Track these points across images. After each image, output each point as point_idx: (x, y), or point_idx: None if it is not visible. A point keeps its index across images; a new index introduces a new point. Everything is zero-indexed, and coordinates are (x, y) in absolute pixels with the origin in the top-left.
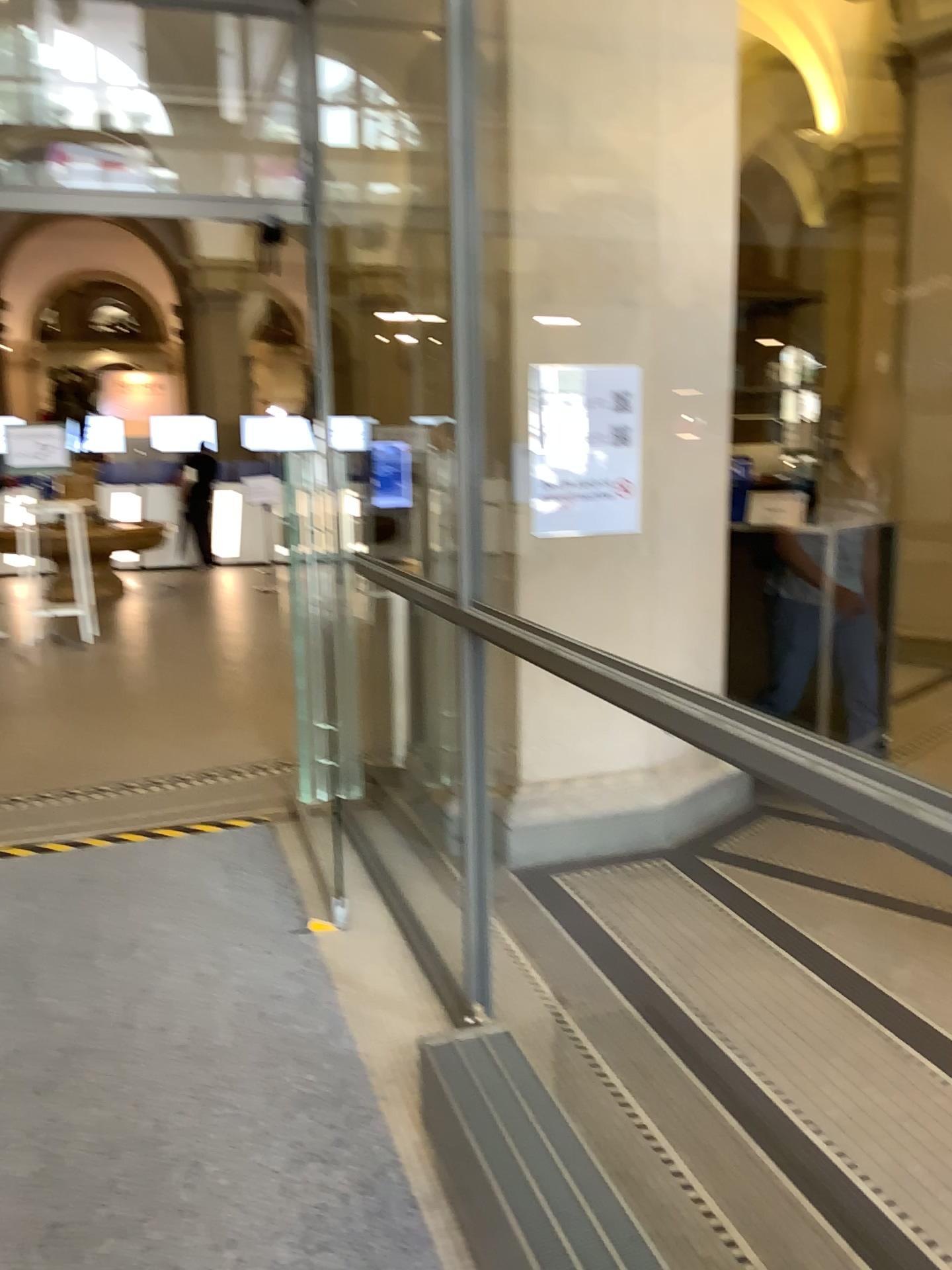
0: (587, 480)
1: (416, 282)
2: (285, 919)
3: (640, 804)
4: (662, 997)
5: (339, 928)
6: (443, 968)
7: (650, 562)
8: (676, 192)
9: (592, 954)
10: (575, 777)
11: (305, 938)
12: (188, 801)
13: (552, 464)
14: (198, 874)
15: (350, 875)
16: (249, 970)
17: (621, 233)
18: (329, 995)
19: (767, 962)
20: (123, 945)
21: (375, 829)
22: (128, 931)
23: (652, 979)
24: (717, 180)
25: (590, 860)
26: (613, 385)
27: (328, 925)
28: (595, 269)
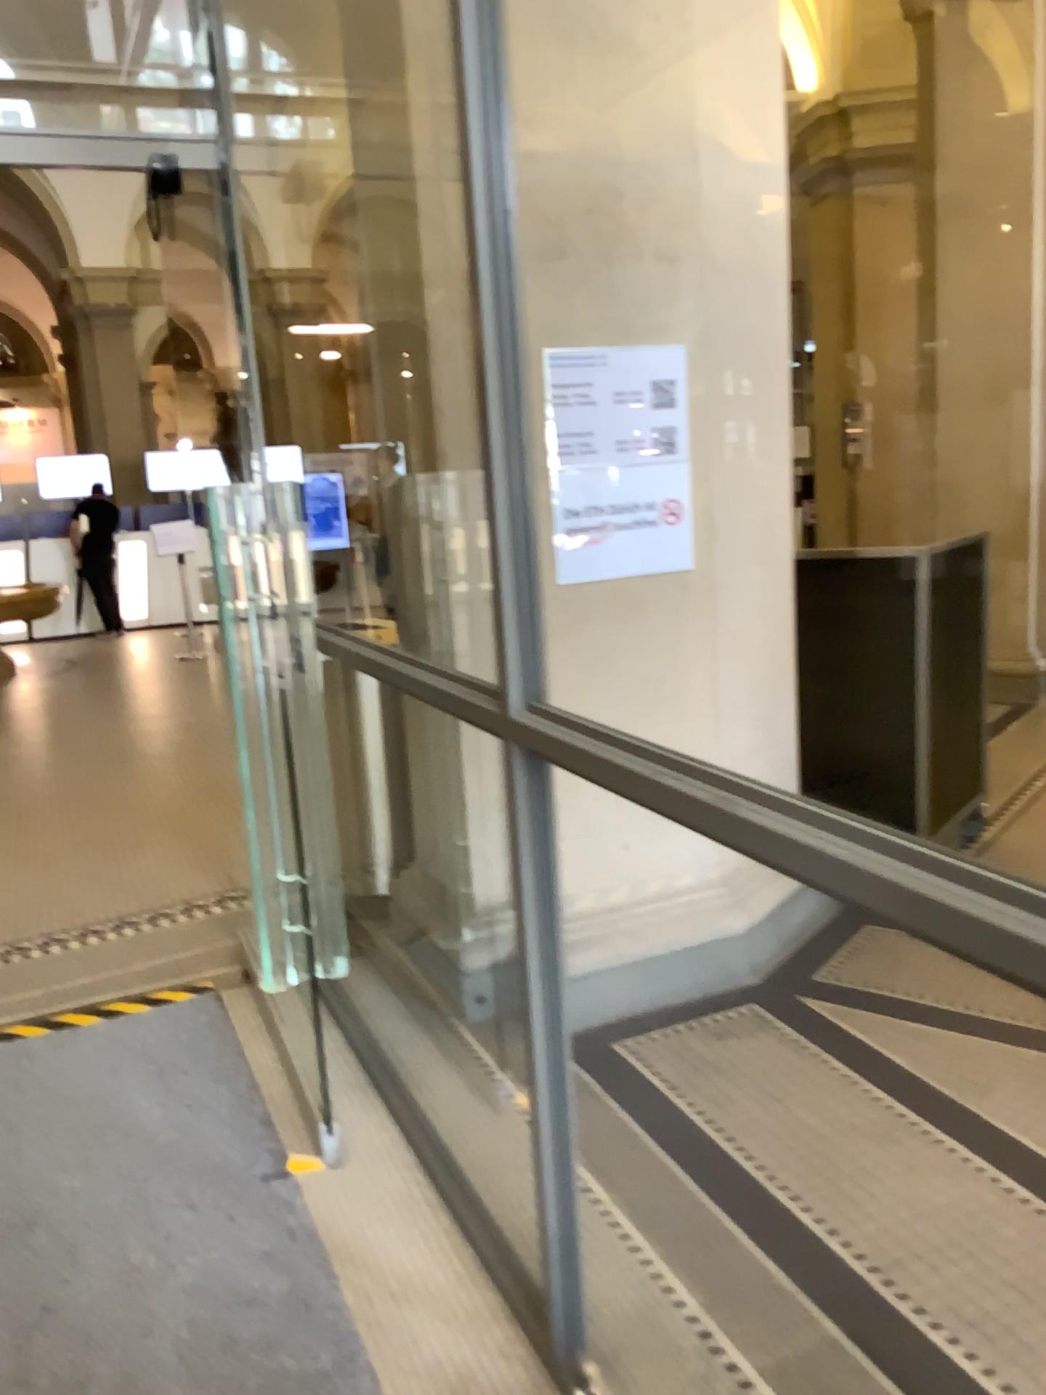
0: (625, 505)
1: (369, 247)
2: (253, 1157)
3: (719, 934)
4: (819, 1247)
5: (333, 1166)
6: (493, 1226)
7: (710, 610)
8: (719, 108)
9: (699, 1176)
10: (631, 905)
11: (284, 1190)
12: (102, 967)
13: (578, 486)
14: (121, 1088)
15: (338, 1070)
16: (207, 1258)
17: (653, 163)
18: (332, 1296)
19: (945, 1167)
20: (14, 1228)
21: (362, 991)
22: (21, 1199)
23: (794, 1213)
24: (766, 94)
25: (661, 1016)
26: (652, 374)
27: (316, 1162)
28: (620, 214)
